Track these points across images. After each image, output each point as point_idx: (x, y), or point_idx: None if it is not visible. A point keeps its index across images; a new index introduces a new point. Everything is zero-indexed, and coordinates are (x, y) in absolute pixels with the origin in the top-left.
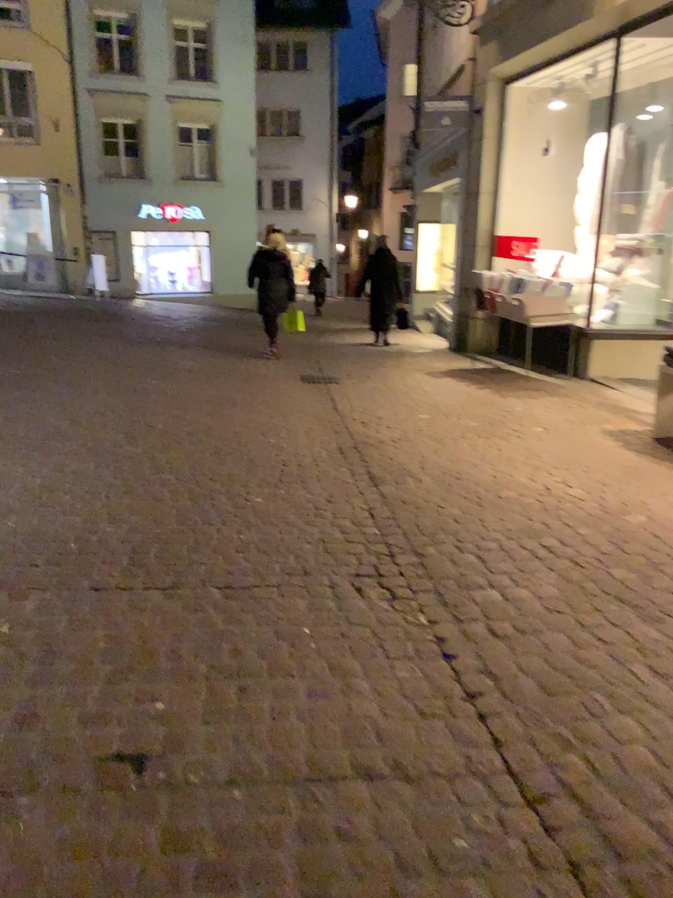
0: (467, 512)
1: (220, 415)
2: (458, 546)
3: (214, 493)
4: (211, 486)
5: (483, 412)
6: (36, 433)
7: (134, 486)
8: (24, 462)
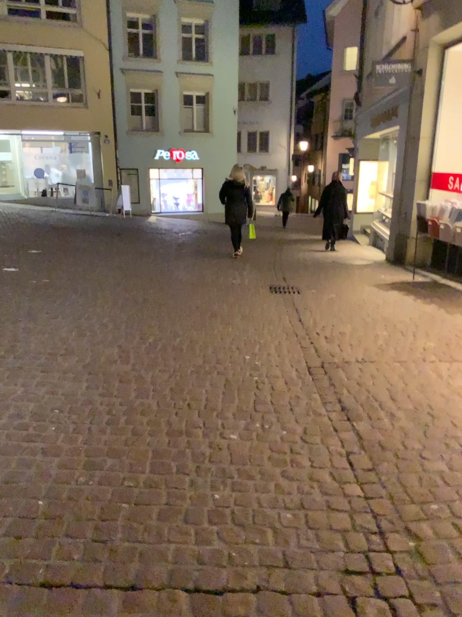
0: (455, 471)
1: (202, 329)
2: (457, 527)
3: (191, 429)
4: (189, 419)
5: (437, 332)
6: (41, 348)
7: (116, 418)
8: (21, 383)
